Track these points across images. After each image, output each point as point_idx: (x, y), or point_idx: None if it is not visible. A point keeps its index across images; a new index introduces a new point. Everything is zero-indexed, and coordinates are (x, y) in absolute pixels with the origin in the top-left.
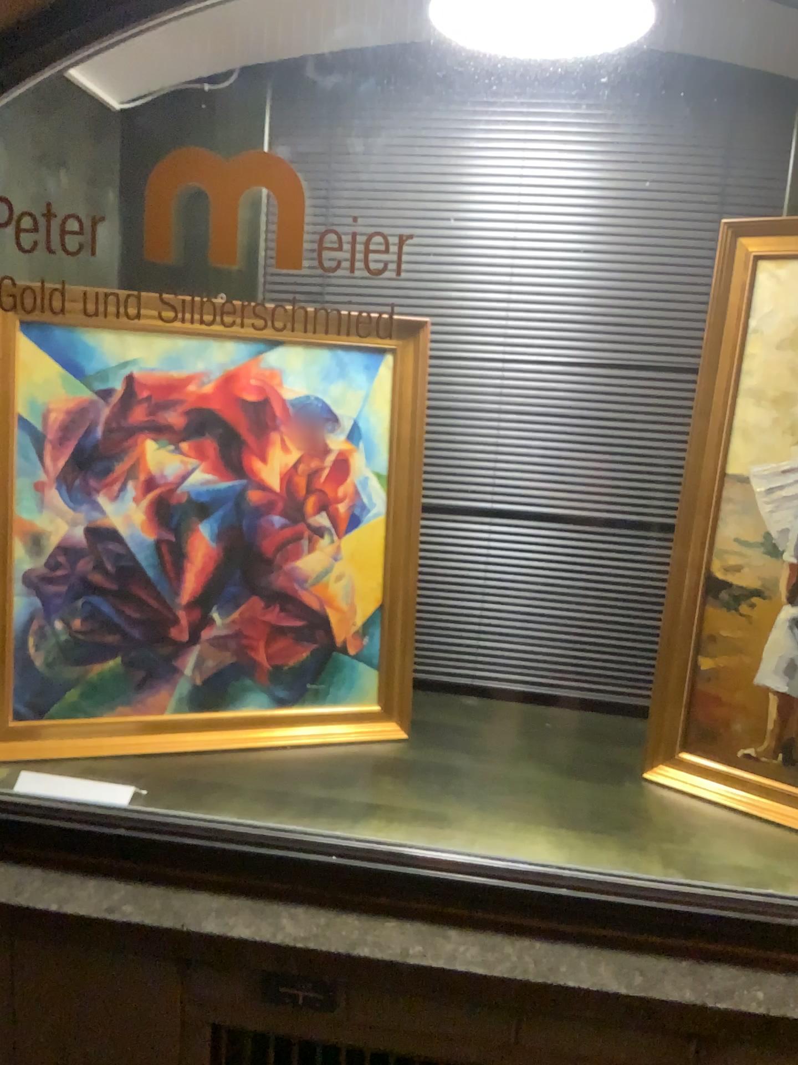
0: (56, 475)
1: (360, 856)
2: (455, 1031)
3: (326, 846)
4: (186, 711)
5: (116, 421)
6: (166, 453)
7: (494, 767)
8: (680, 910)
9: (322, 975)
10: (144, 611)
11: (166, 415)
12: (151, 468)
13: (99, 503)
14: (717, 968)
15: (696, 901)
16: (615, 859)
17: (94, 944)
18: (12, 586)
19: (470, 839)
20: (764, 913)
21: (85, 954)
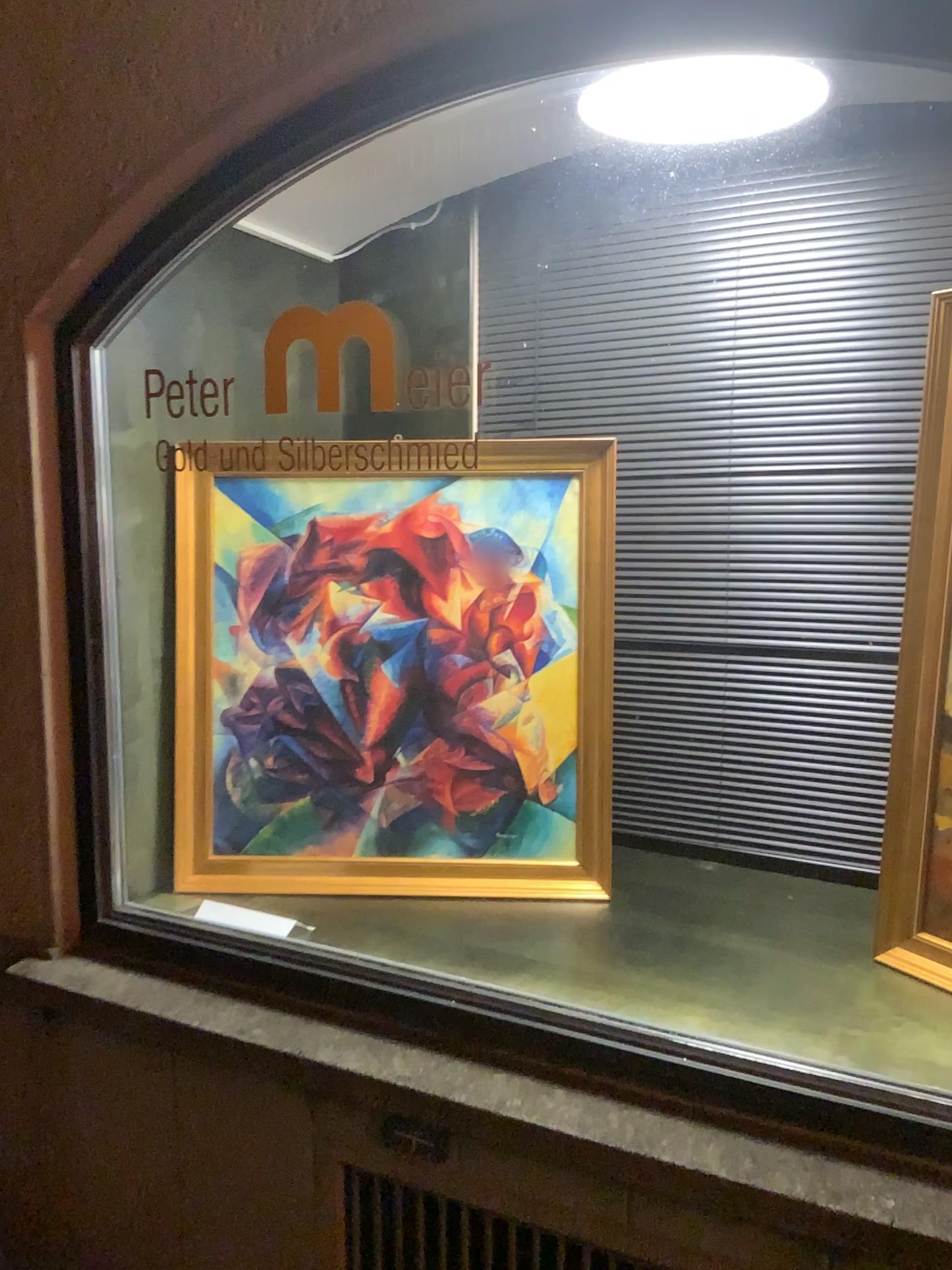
0: (251, 619)
1: (481, 1004)
2: (567, 1203)
3: (451, 991)
4: (376, 856)
5: (305, 565)
6: (353, 594)
7: (692, 935)
8: (822, 1099)
9: (431, 1121)
10: (334, 753)
11: (352, 557)
12: (339, 610)
13: (290, 646)
14: (851, 1169)
15: (840, 1091)
16: (775, 1039)
17: (240, 1066)
18: (213, 726)
19: (617, 1003)
20: (924, 1114)
21: (235, 1076)
